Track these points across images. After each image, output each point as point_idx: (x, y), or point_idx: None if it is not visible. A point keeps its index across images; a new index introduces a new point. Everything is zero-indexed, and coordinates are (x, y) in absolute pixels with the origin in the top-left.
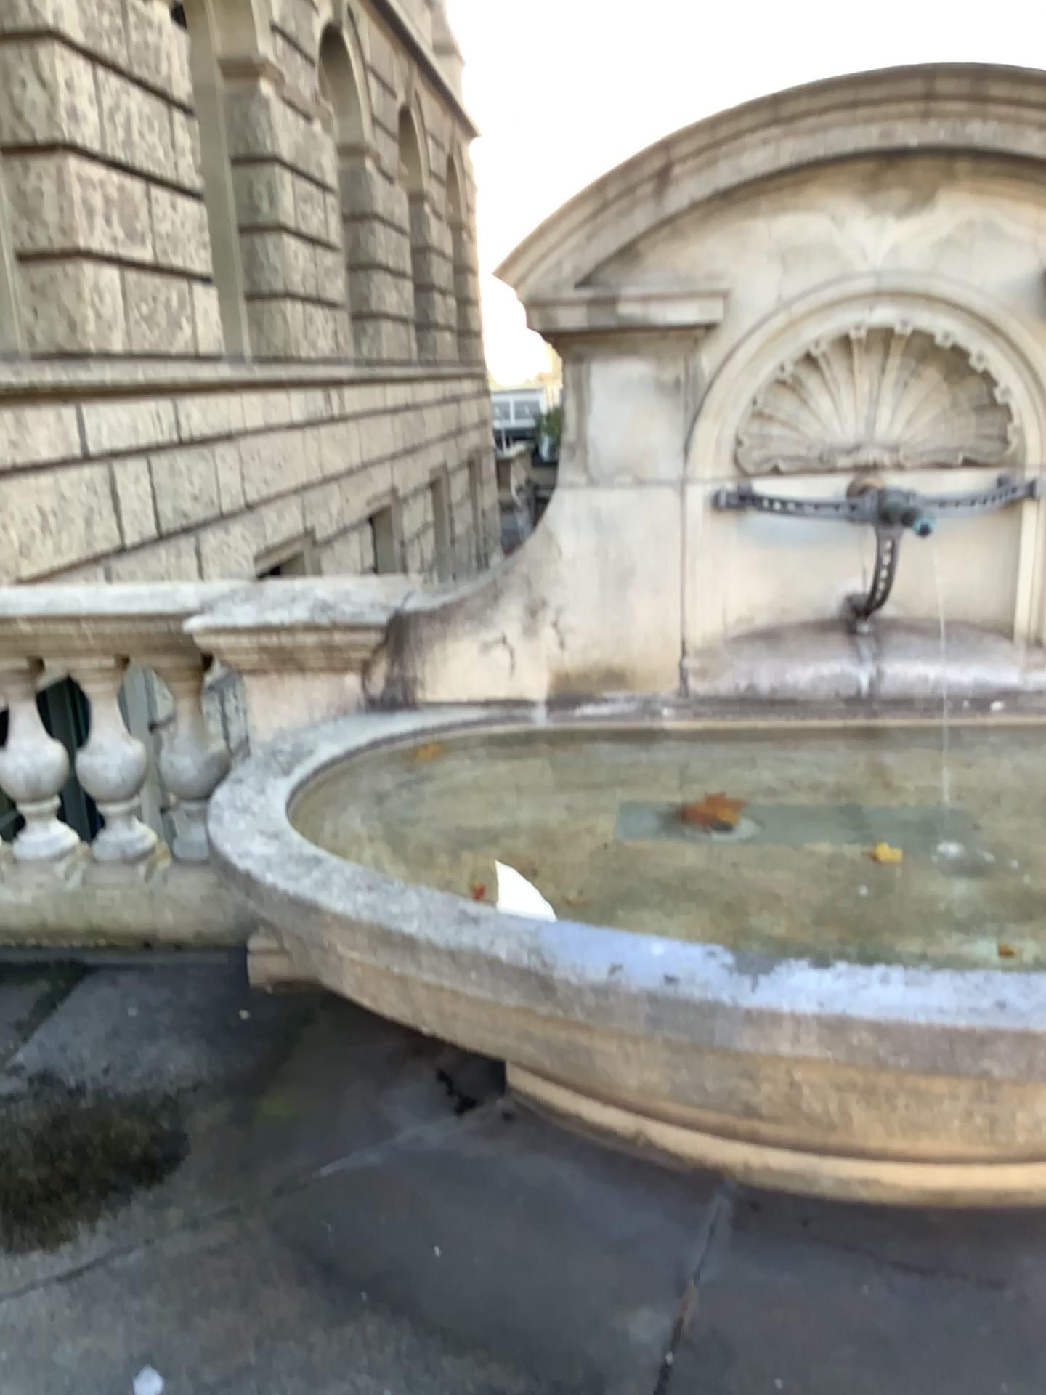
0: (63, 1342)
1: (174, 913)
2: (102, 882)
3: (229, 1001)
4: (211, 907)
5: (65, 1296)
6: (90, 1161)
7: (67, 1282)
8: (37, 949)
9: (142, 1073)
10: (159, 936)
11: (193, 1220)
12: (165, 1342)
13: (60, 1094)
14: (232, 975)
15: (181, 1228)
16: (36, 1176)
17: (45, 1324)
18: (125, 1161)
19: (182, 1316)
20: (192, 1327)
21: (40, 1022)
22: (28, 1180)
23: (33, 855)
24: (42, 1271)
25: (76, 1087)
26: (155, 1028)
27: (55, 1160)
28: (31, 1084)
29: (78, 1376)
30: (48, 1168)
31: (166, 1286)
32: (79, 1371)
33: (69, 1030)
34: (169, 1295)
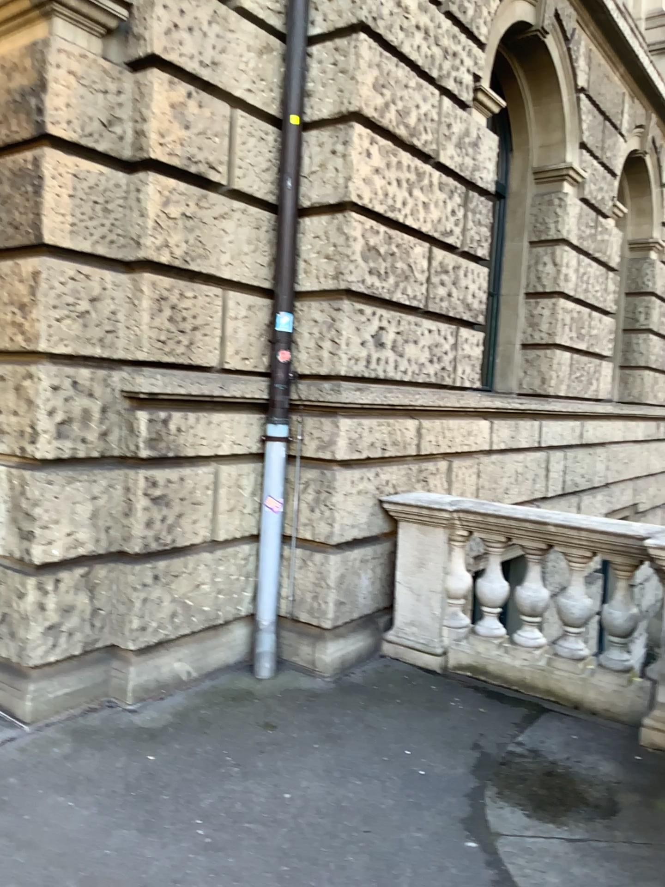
0: (578, 865)
1: (594, 693)
2: (557, 666)
3: (627, 748)
4: (615, 696)
5: (572, 848)
6: (571, 795)
7: (572, 842)
8: (518, 692)
9: (588, 766)
10: (584, 704)
11: (632, 841)
12: (630, 885)
13: (547, 761)
14: (627, 736)
15: (626, 842)
16: (545, 793)
17: (566, 855)
18: (589, 802)
19: (636, 879)
20: (643, 885)
21: (527, 726)
22: (540, 793)
23: (523, 643)
24: (558, 833)
25: (554, 761)
26: (589, 748)
27: (552, 789)
28: (531, 752)
29: (589, 882)
30: (550, 791)
31: (624, 863)
32: (589, 880)
33: (544, 734)
34: (627, 868)
